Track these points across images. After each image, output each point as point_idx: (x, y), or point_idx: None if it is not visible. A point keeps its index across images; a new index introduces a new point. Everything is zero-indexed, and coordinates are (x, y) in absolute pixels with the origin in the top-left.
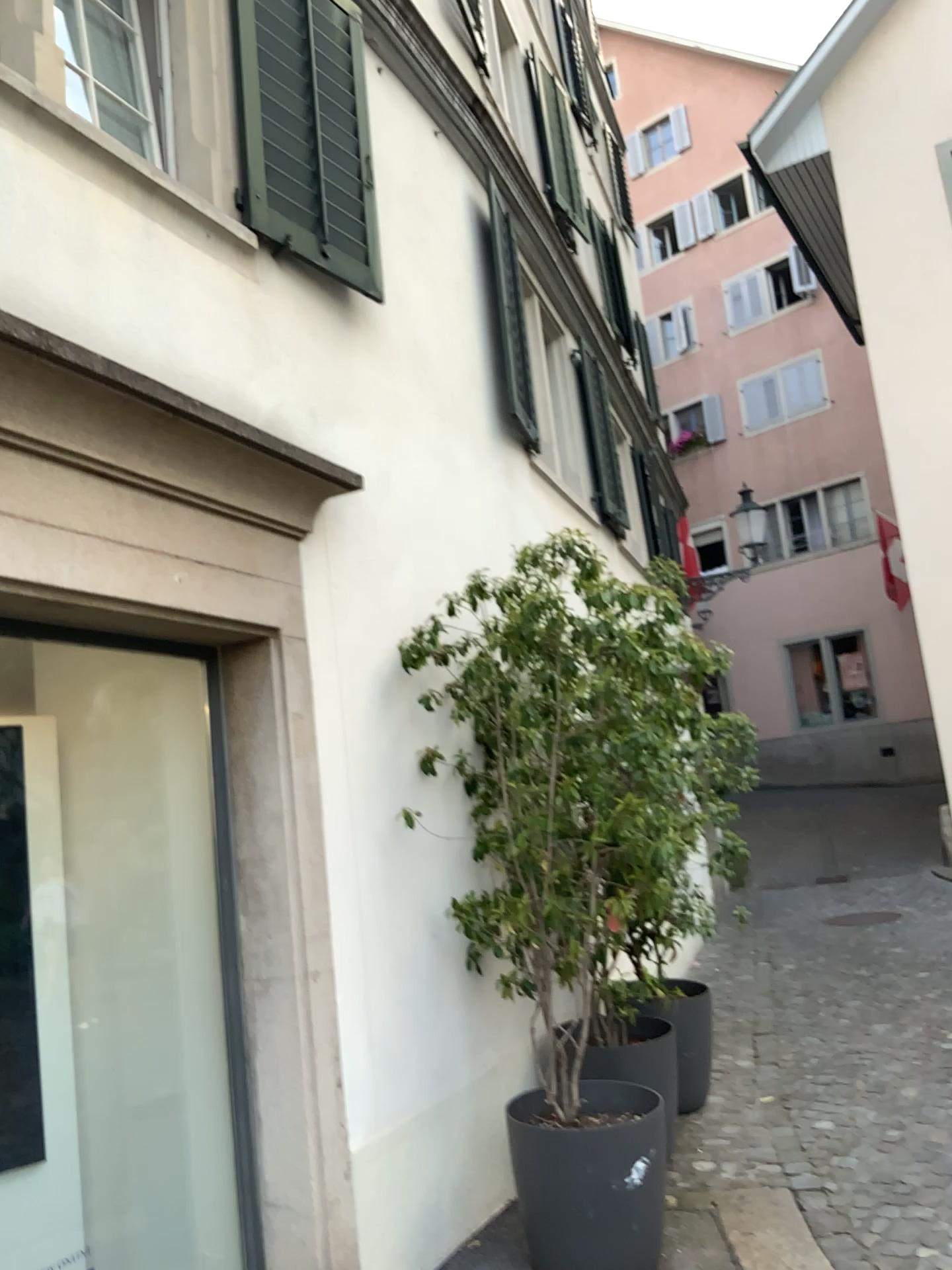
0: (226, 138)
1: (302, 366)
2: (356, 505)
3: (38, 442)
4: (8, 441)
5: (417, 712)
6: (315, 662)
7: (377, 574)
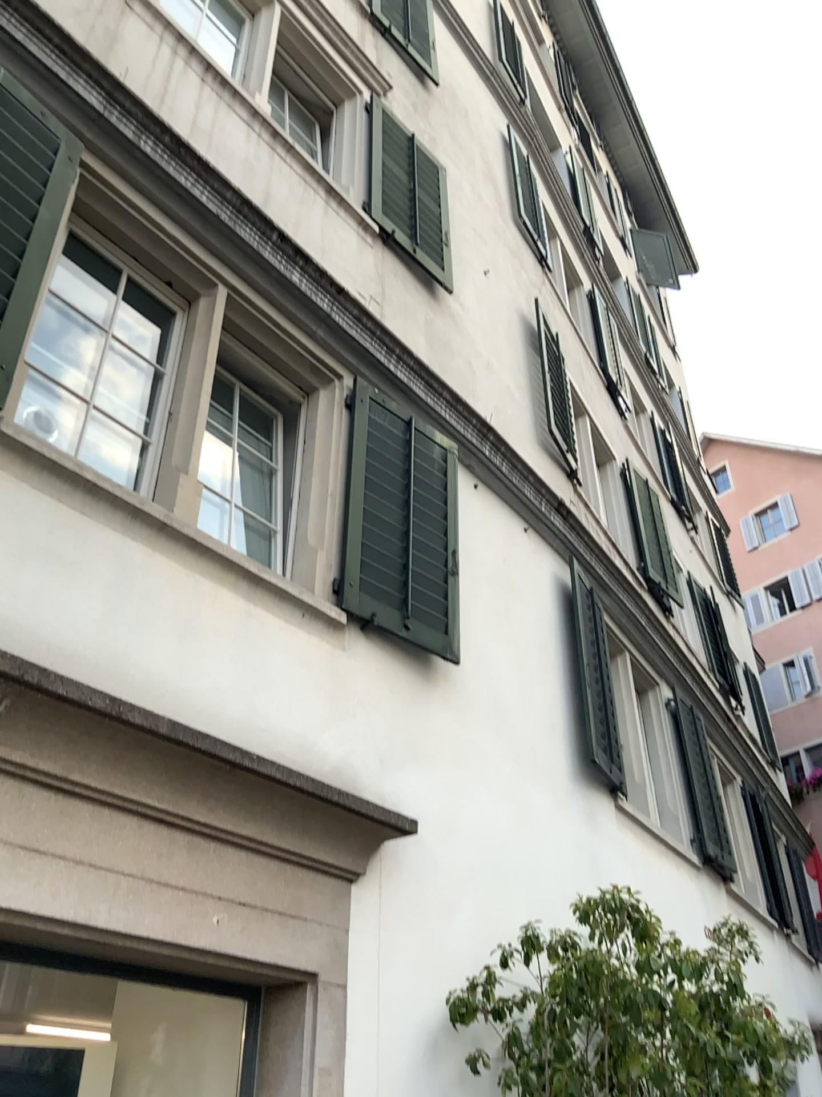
0: (331, 541)
1: (376, 720)
2: (418, 847)
3: (101, 791)
4: (73, 790)
5: (468, 1071)
6: (354, 1010)
7: (436, 917)
